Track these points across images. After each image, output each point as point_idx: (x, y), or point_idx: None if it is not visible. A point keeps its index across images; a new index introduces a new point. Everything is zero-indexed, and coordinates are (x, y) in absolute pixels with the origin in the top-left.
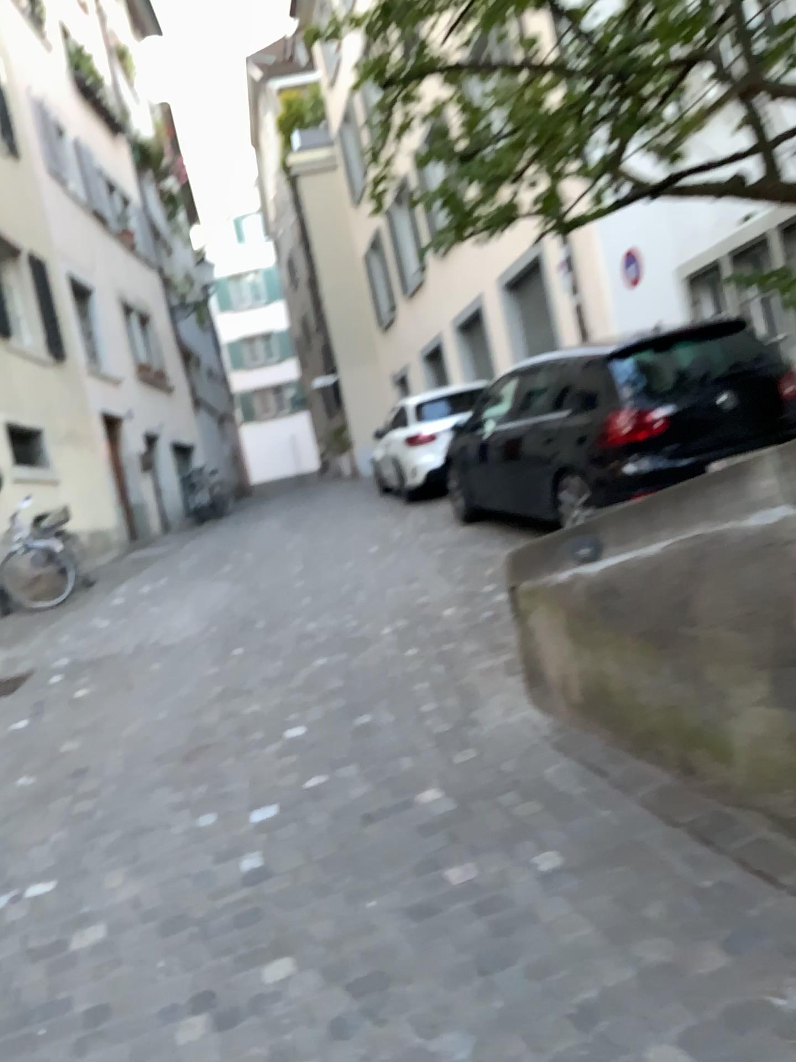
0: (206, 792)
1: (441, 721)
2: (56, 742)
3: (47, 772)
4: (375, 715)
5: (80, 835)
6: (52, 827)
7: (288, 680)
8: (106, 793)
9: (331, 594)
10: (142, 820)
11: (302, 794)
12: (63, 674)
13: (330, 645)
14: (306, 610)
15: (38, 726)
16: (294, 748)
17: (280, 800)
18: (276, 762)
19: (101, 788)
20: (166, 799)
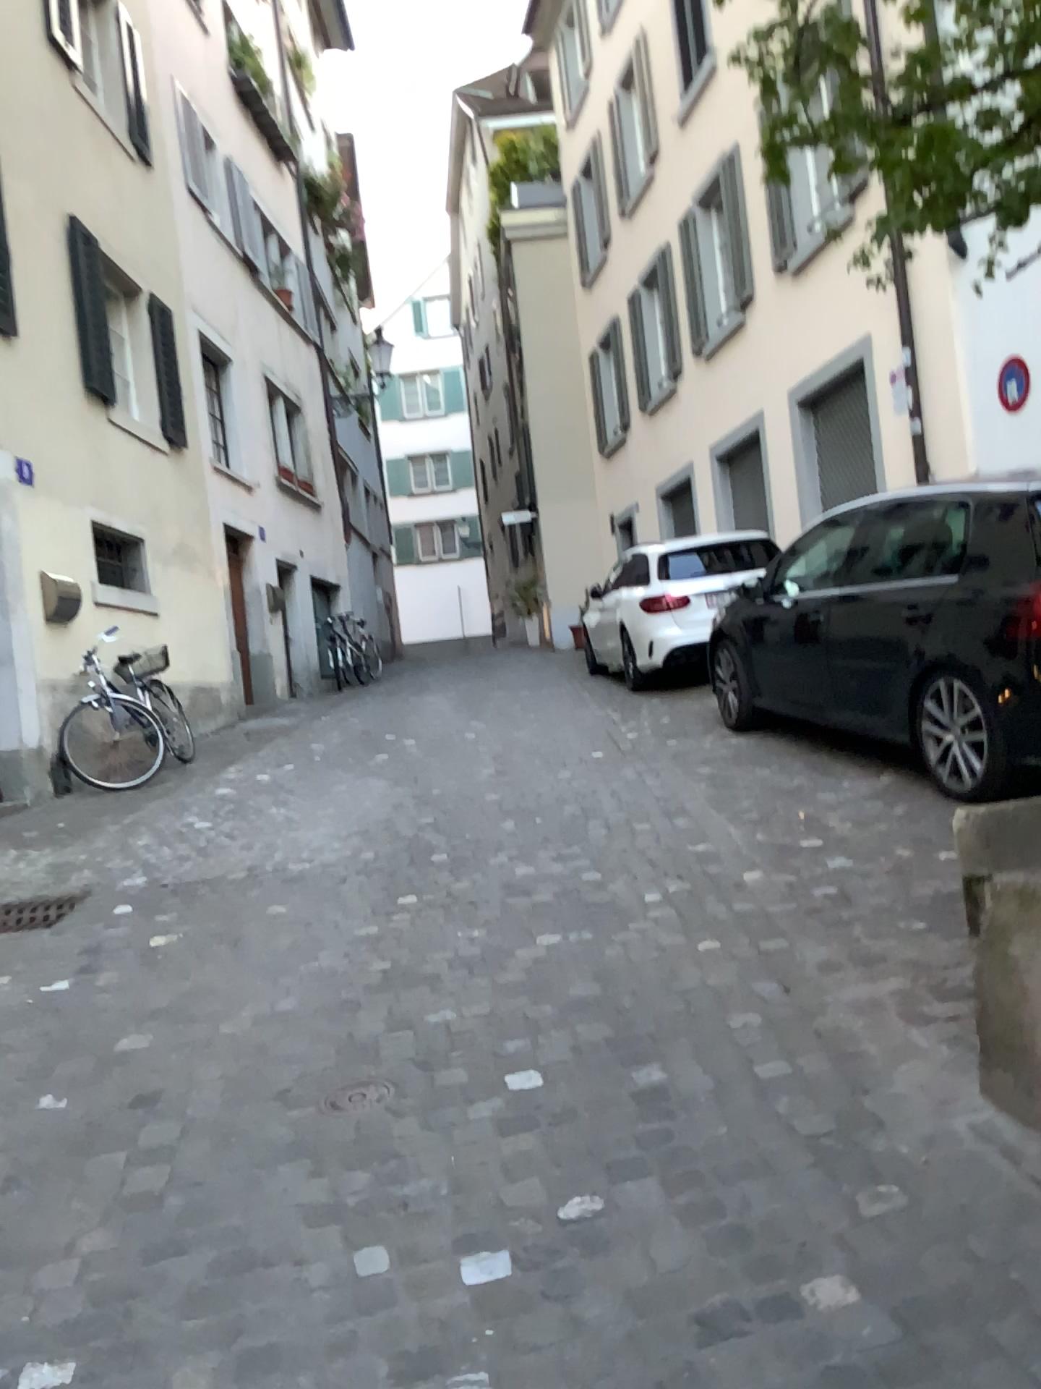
0: (372, 1195)
1: (811, 1106)
2: (111, 1037)
3: (89, 1097)
4: (677, 1071)
5: (135, 1259)
6: (84, 1226)
7: (505, 972)
8: (189, 1163)
9: (556, 823)
10: (252, 1243)
11: (561, 1239)
12: (134, 906)
13: (569, 913)
14: (519, 845)
15: (85, 998)
16: (532, 1123)
17: (518, 1245)
18: (501, 1147)
19: (179, 1151)
20: (298, 1201)
